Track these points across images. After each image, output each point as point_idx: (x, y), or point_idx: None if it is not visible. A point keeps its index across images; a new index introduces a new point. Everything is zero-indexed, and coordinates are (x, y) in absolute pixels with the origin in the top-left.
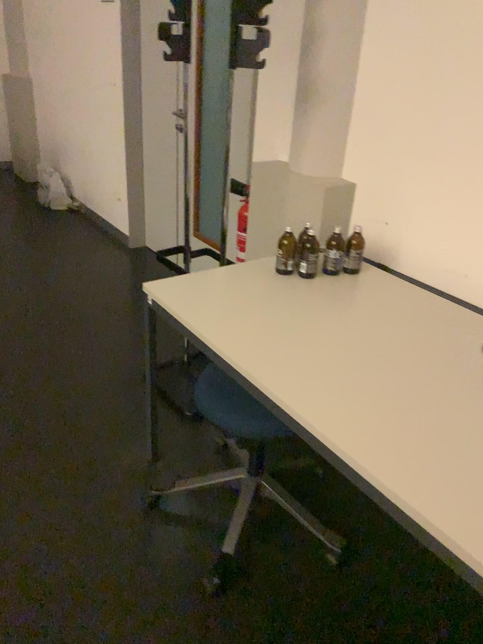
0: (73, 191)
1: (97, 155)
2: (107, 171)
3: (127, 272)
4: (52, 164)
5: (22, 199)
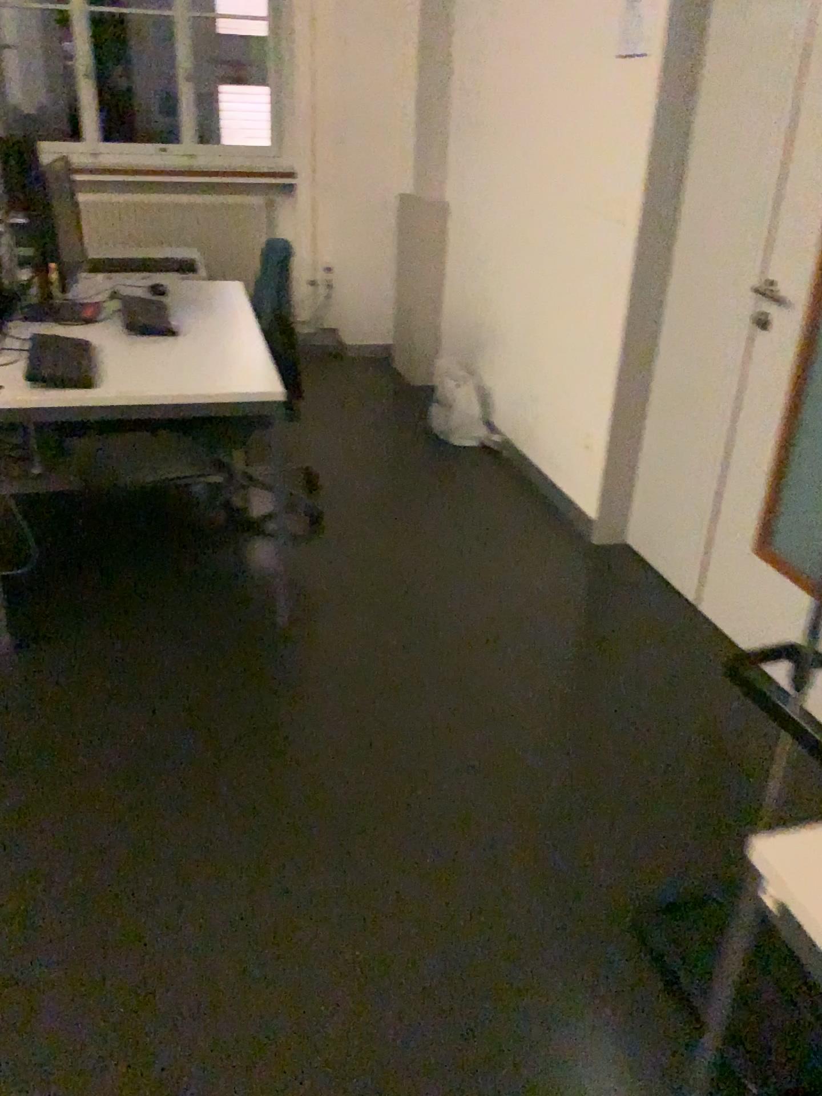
0: (493, 419)
1: (551, 361)
2: (566, 393)
3: (583, 607)
4: (462, 365)
5: (400, 420)
